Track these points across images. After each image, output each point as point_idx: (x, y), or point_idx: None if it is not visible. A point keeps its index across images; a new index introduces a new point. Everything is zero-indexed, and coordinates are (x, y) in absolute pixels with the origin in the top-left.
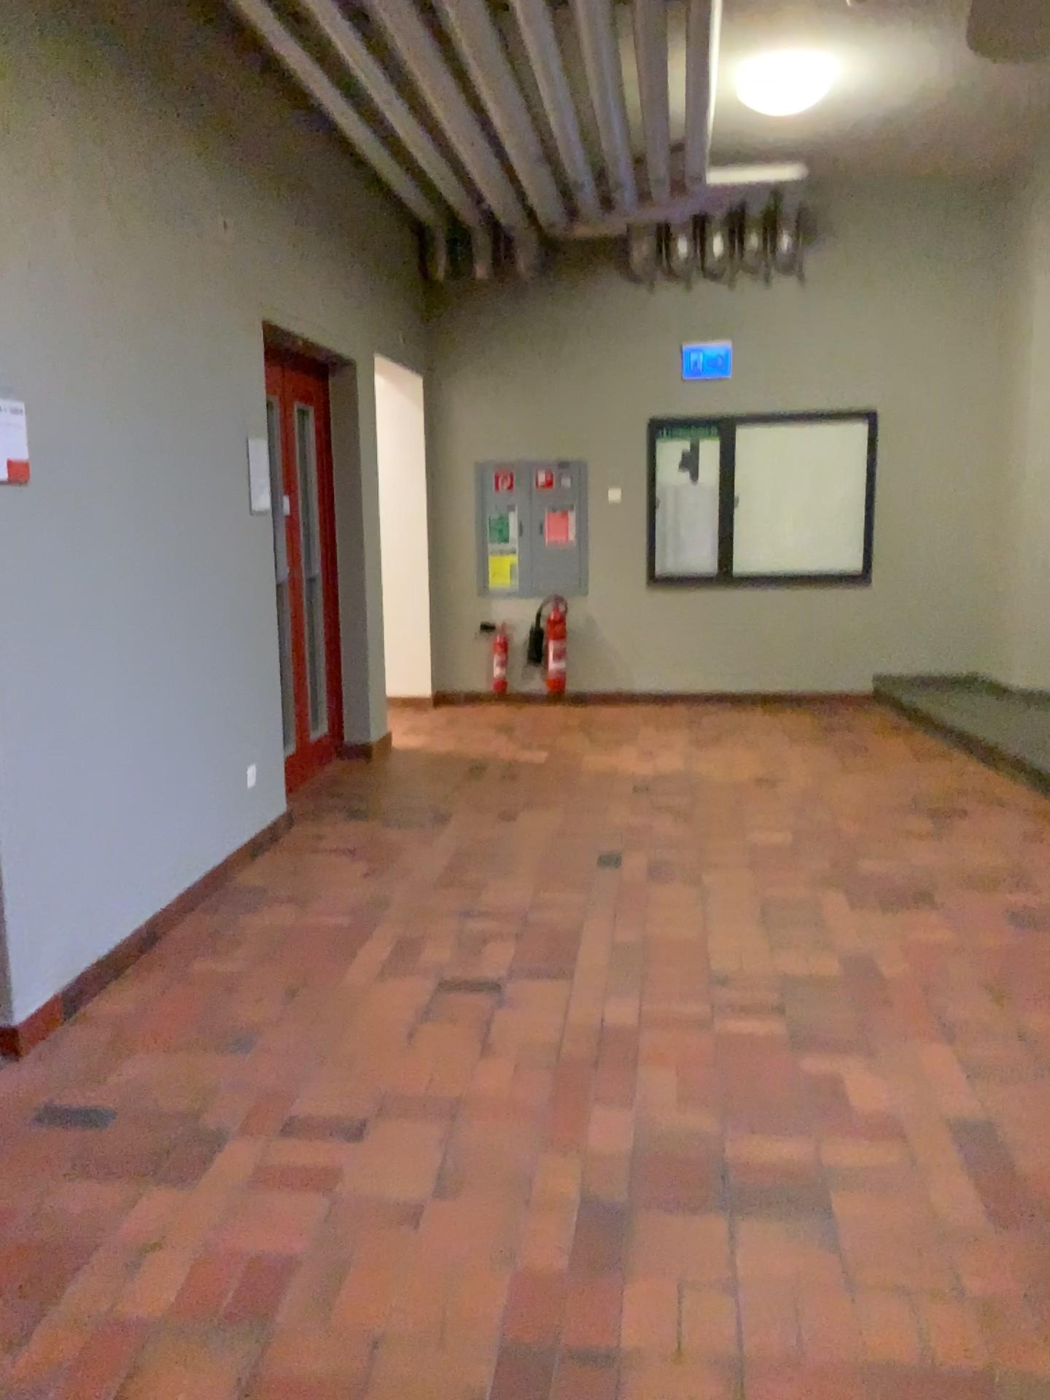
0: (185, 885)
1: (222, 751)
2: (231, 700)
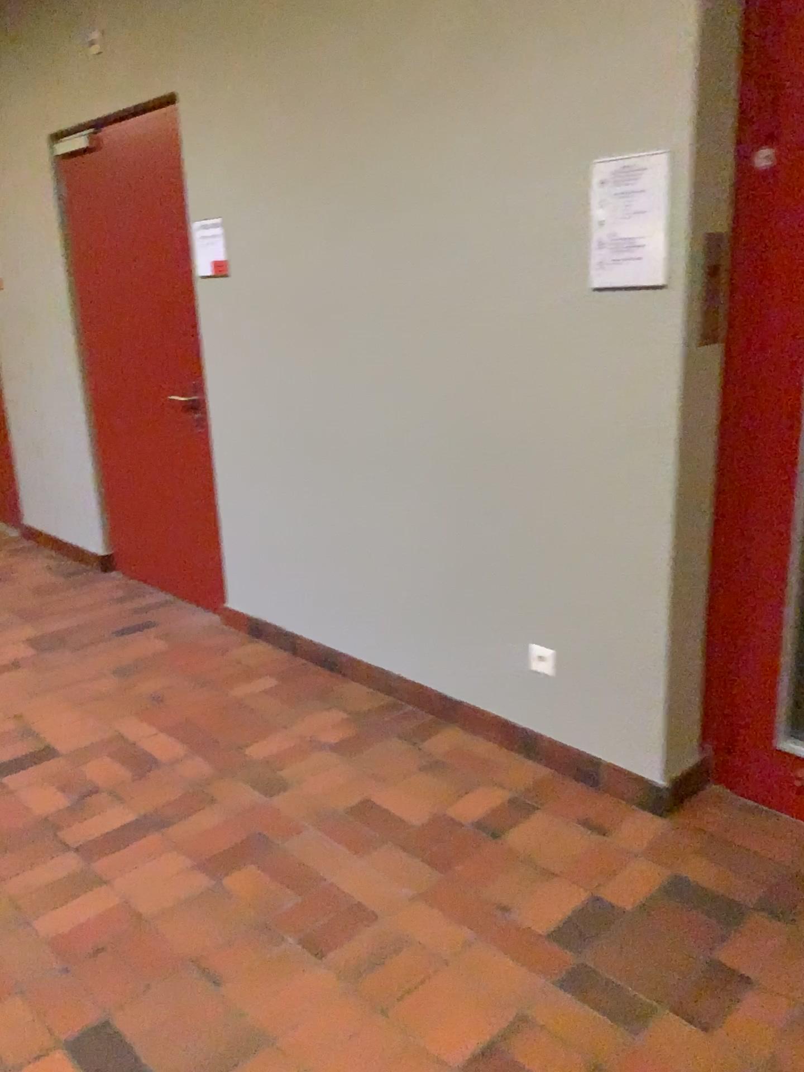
0: (395, 671)
1: (472, 588)
2: (505, 542)
